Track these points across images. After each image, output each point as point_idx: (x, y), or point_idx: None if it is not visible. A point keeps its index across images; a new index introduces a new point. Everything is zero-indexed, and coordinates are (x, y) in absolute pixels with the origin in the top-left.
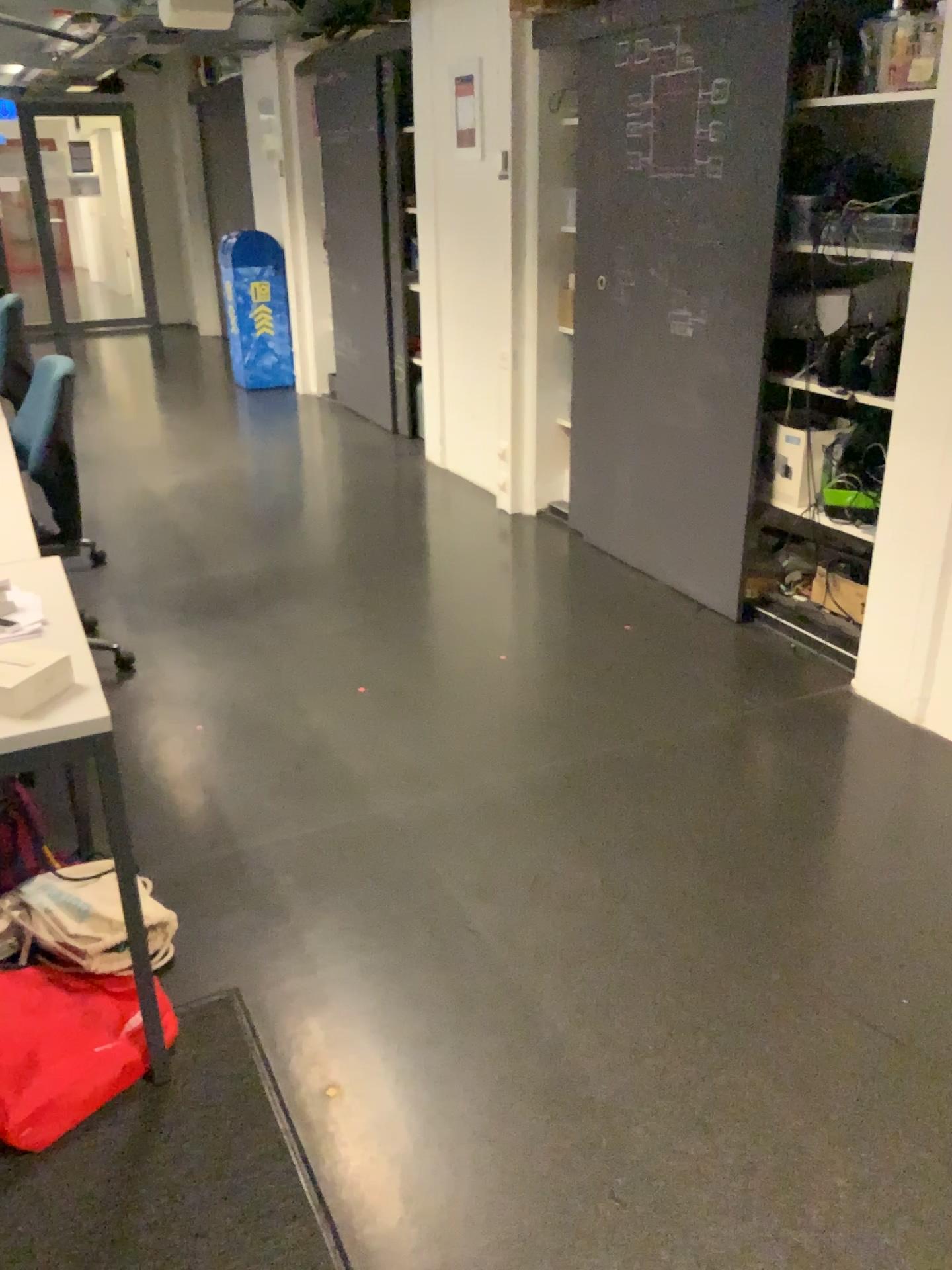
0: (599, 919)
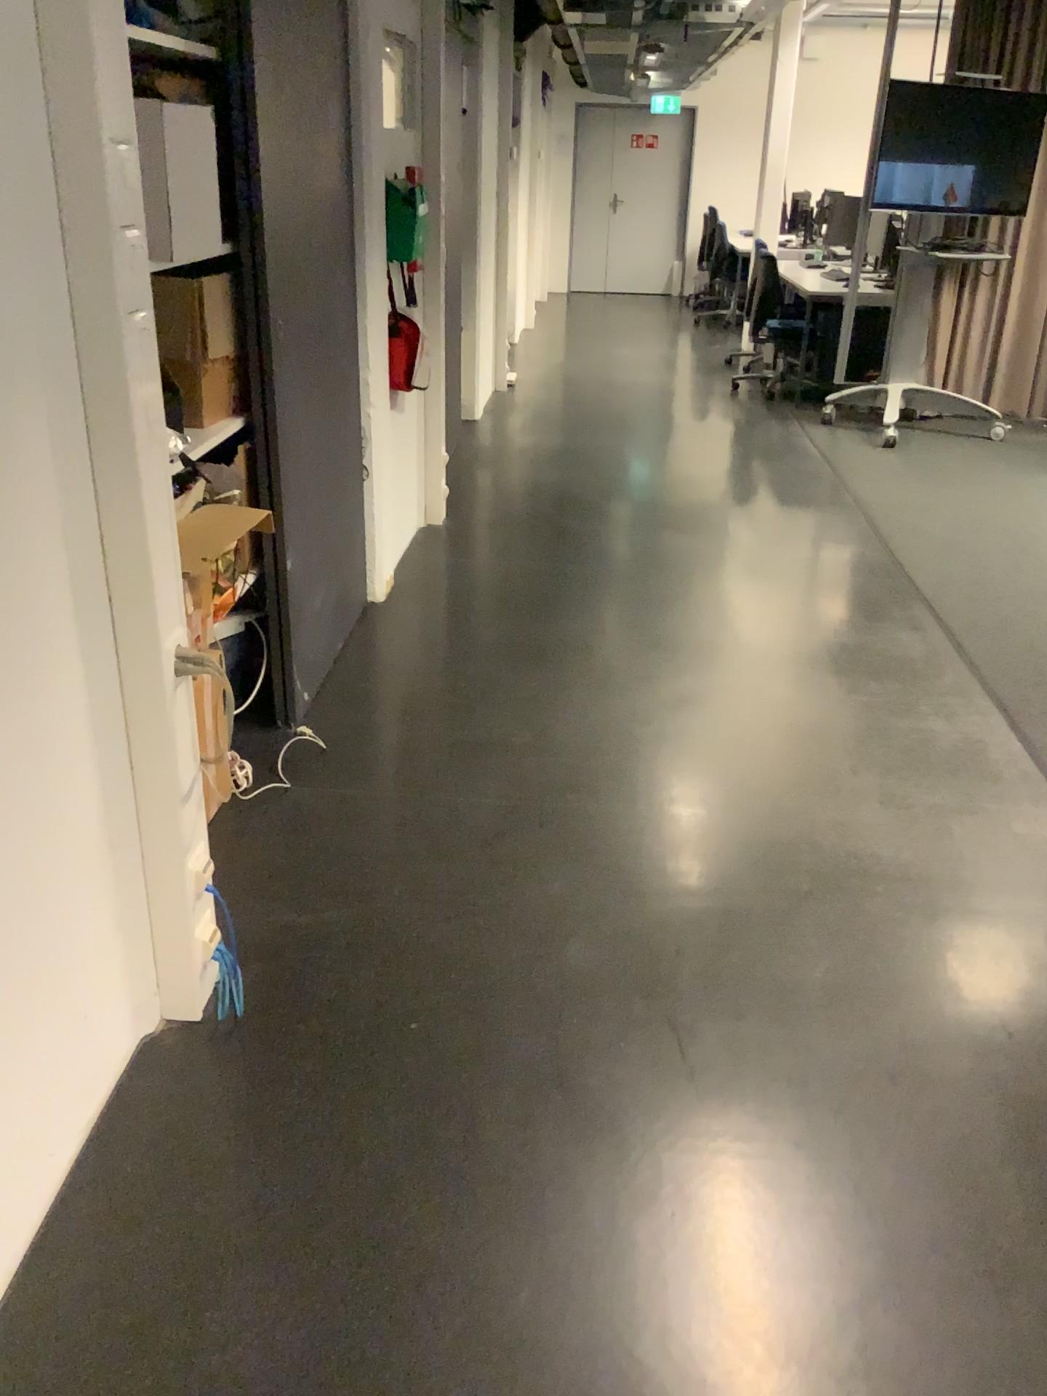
0: (912, 1291)
